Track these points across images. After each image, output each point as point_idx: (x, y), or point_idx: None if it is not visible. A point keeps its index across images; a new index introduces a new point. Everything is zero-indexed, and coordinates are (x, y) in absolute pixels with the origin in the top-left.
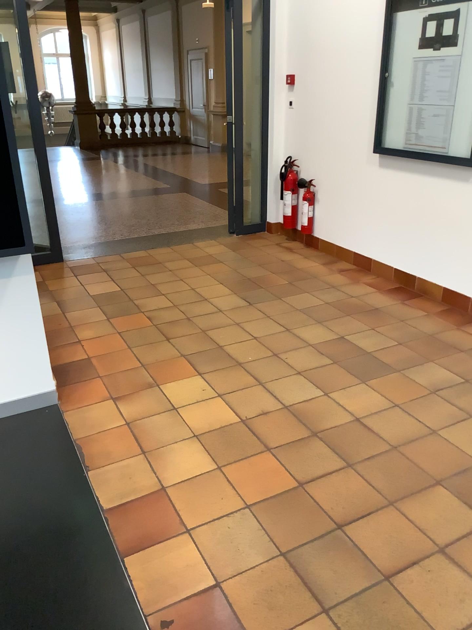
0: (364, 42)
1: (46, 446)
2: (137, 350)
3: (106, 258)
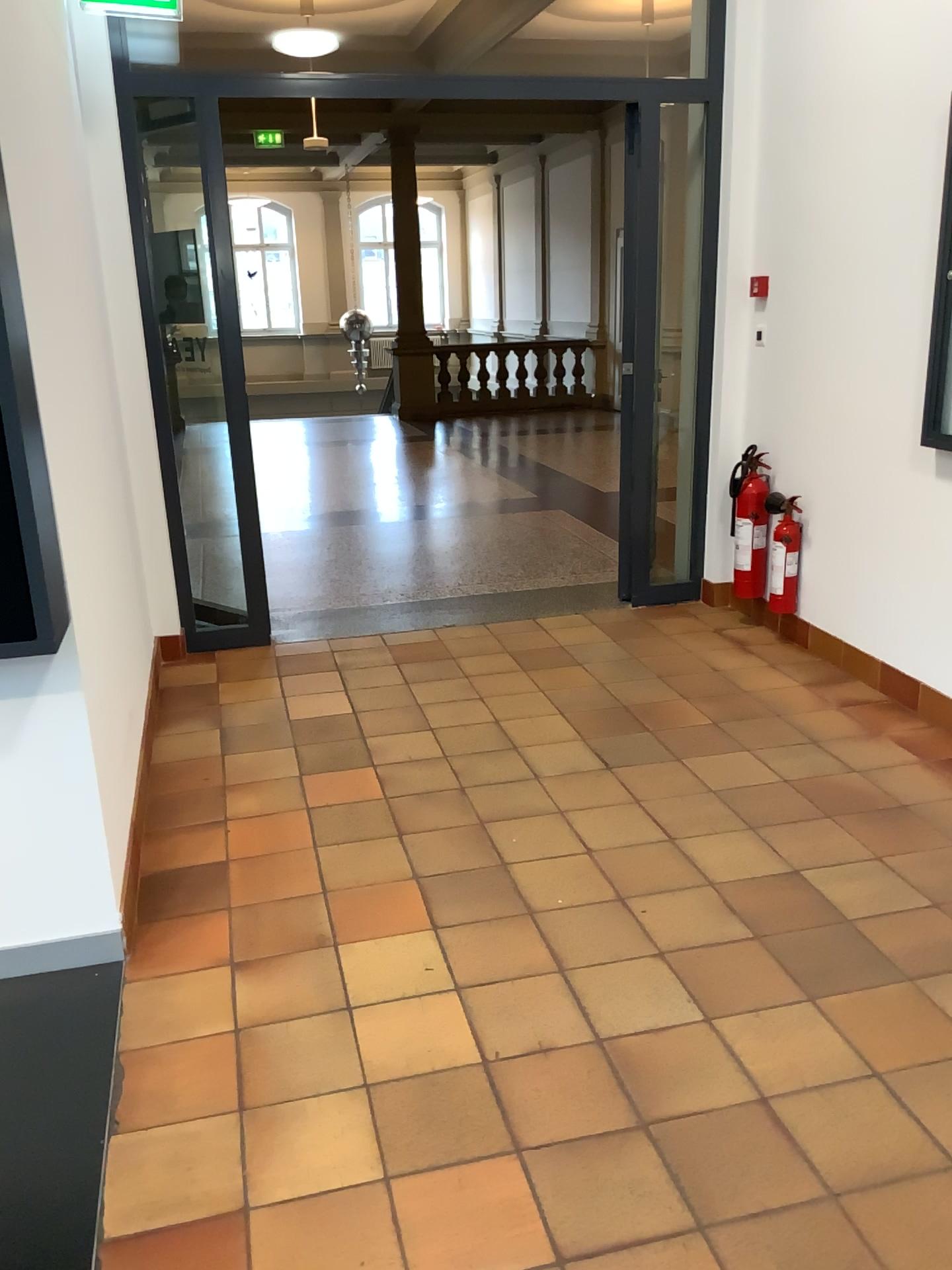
0: (904, 207)
1: (57, 1059)
2: (327, 854)
3: (351, 642)
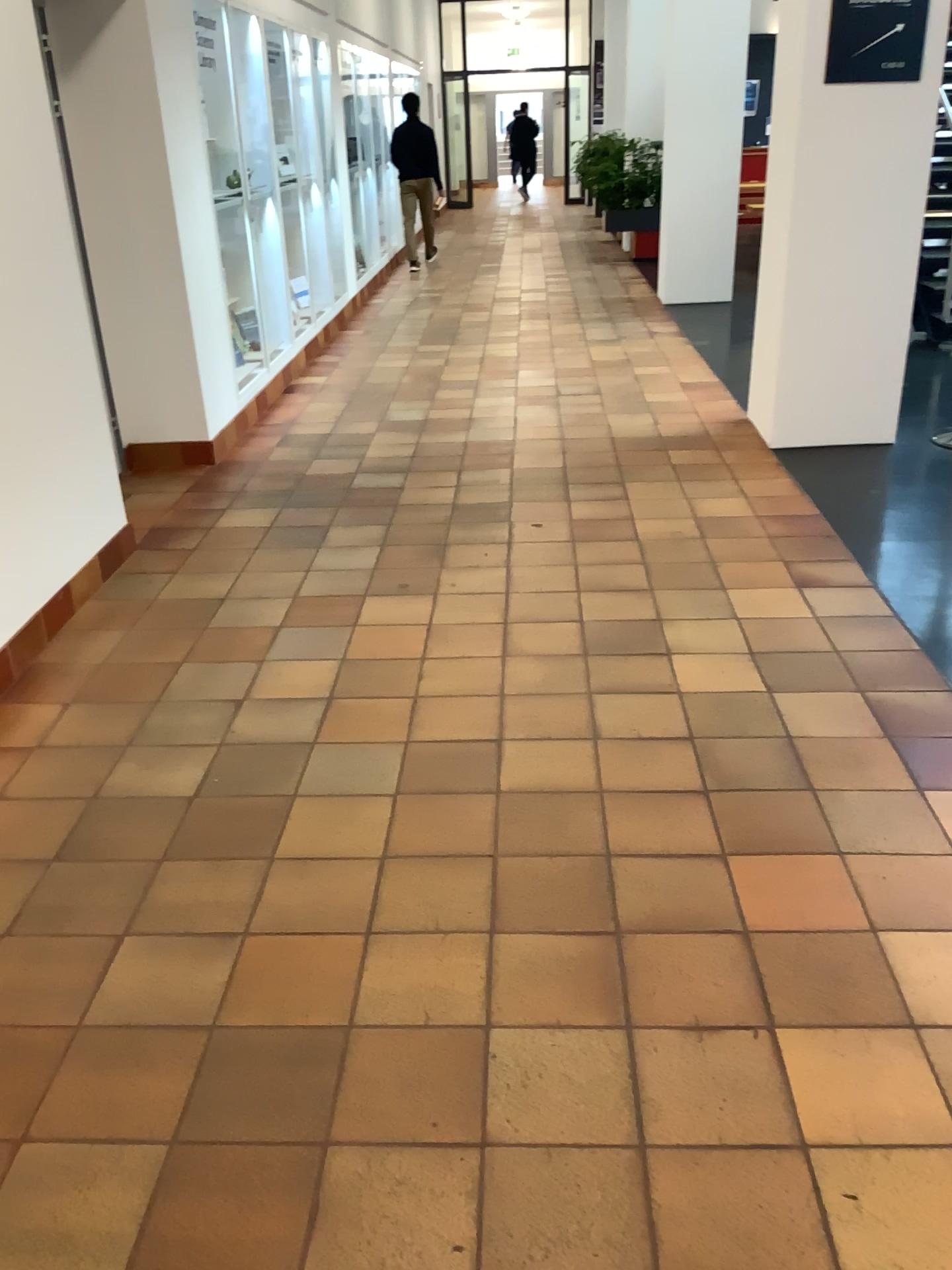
0: None
1: None
2: None
3: None
